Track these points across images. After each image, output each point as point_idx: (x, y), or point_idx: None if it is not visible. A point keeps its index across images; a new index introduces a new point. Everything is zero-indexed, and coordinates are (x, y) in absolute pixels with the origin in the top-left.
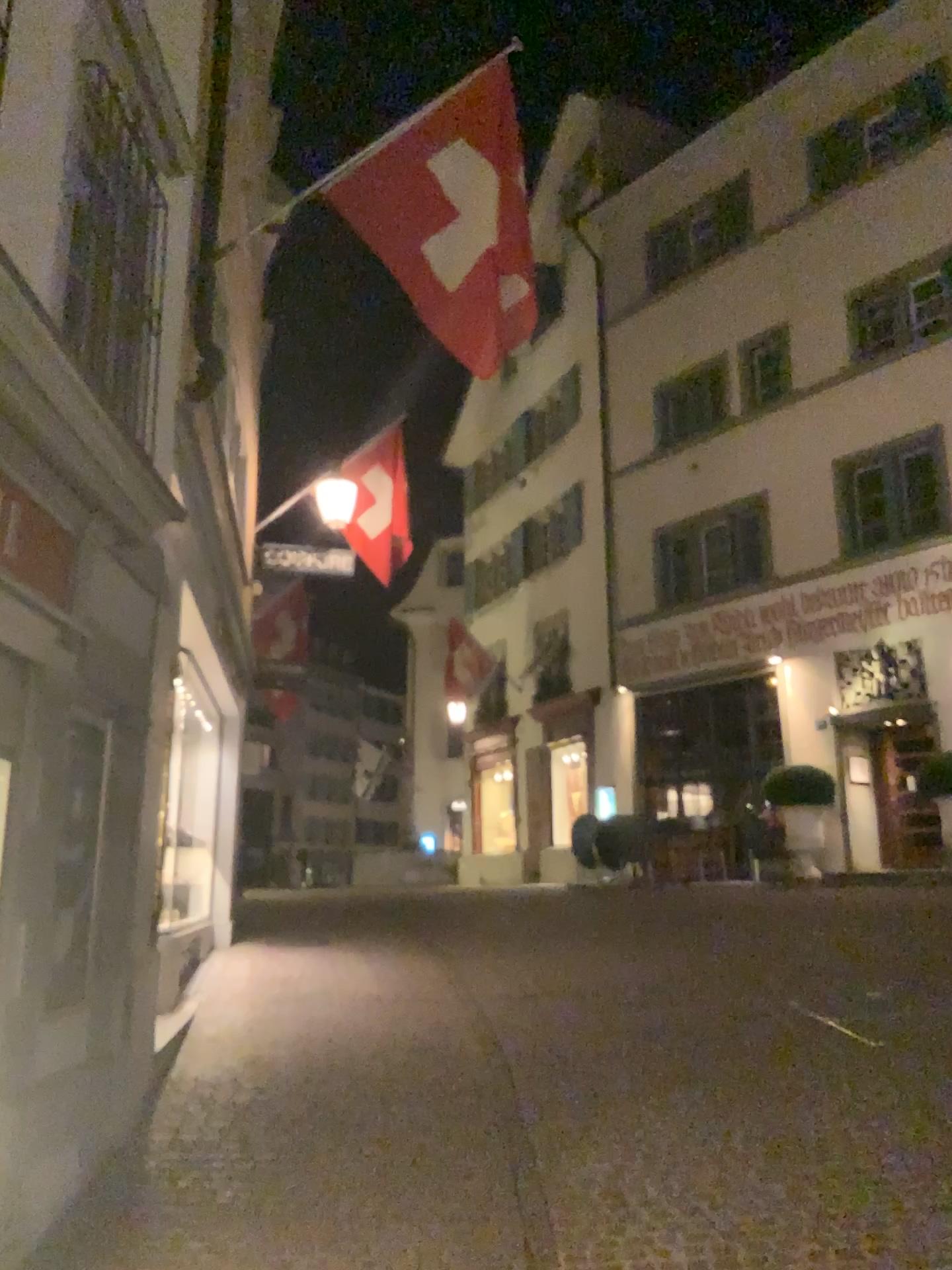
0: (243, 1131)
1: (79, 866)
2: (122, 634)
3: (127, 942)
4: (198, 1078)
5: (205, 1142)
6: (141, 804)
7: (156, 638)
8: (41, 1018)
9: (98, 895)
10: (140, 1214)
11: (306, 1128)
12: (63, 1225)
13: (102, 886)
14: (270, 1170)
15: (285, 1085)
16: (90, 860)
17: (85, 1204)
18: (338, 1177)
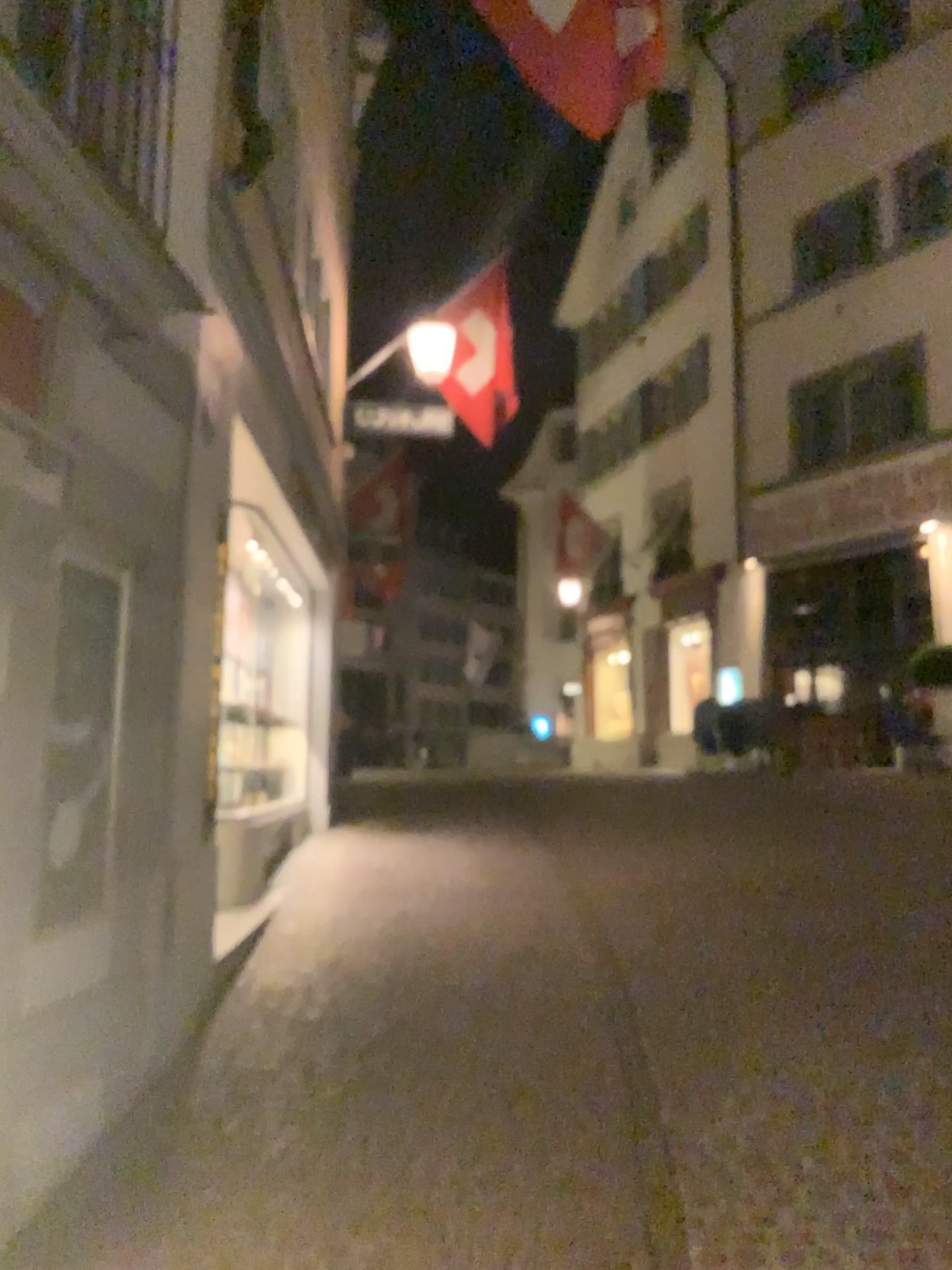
0: (306, 1063)
1: (80, 753)
2: (128, 462)
3: (160, 842)
4: (265, 990)
5: (259, 1076)
6: (174, 678)
7: (185, 475)
8: (26, 944)
9: (112, 788)
10: (167, 1174)
11: (380, 1061)
12: (73, 1186)
13: (118, 776)
14: (332, 1118)
15: (362, 1003)
16: (98, 745)
17: (106, 1156)
18: (413, 1133)
